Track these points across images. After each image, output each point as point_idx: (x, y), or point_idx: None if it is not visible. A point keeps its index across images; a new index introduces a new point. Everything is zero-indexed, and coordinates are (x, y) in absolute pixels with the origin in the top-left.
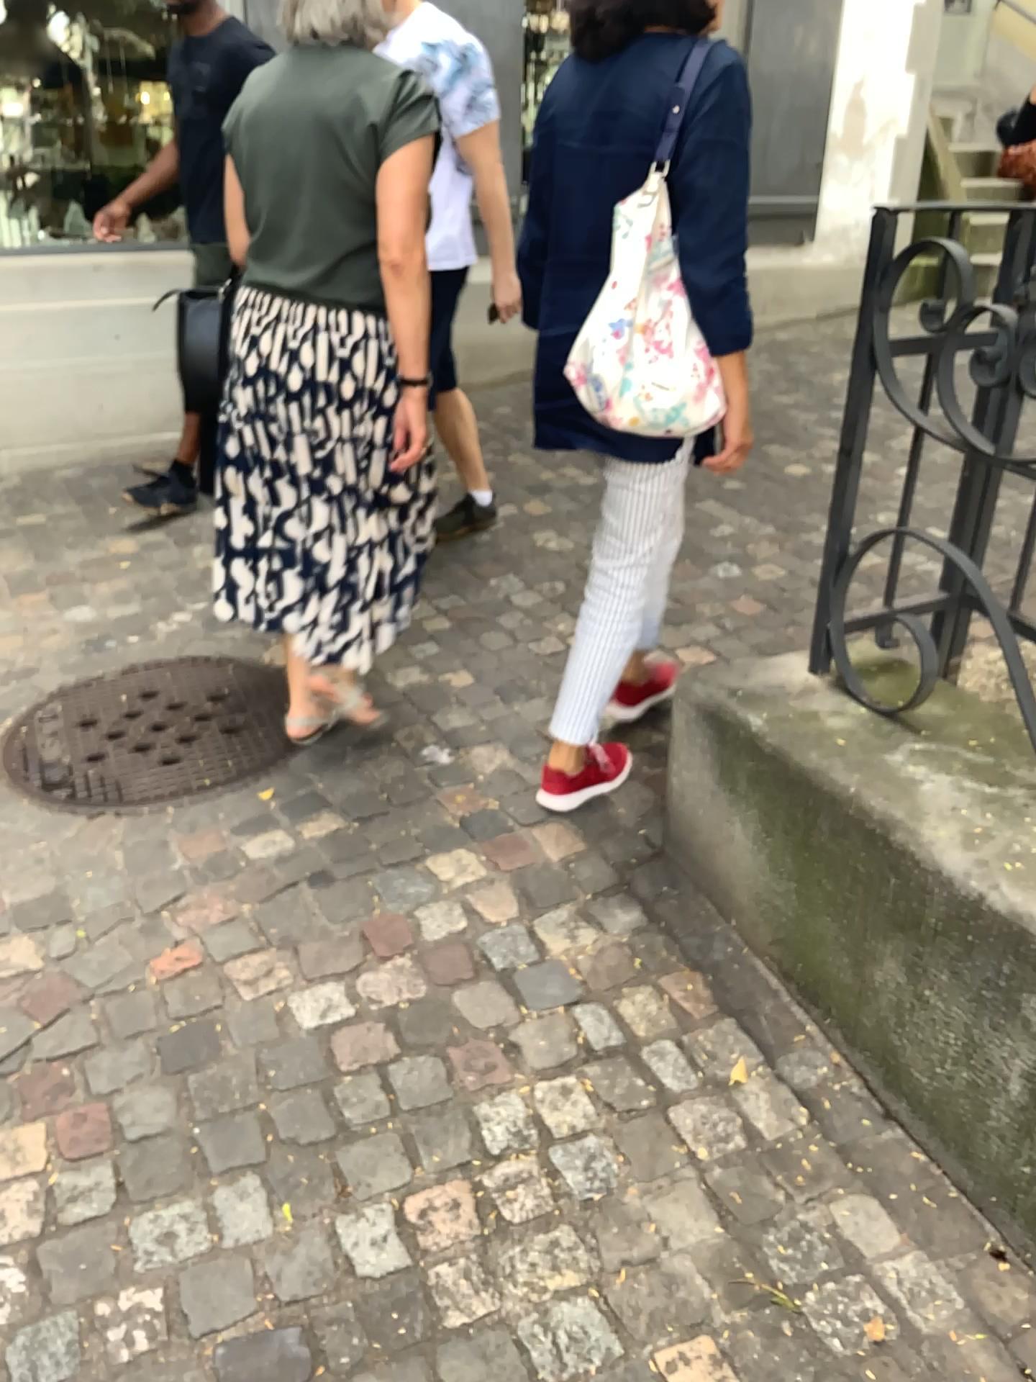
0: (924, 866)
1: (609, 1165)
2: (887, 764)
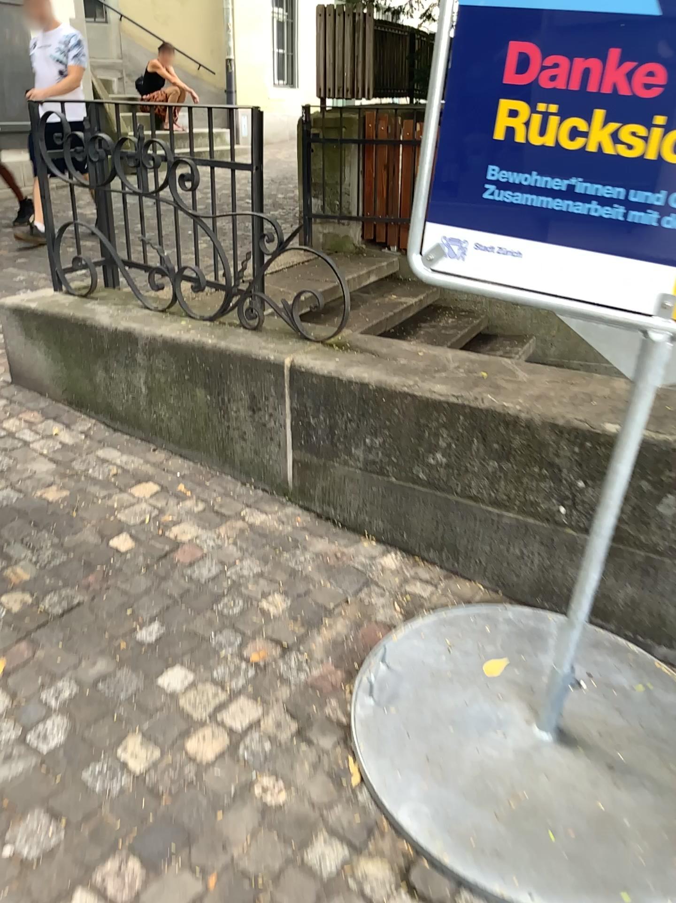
0: (98, 326)
1: (10, 461)
2: (85, 307)
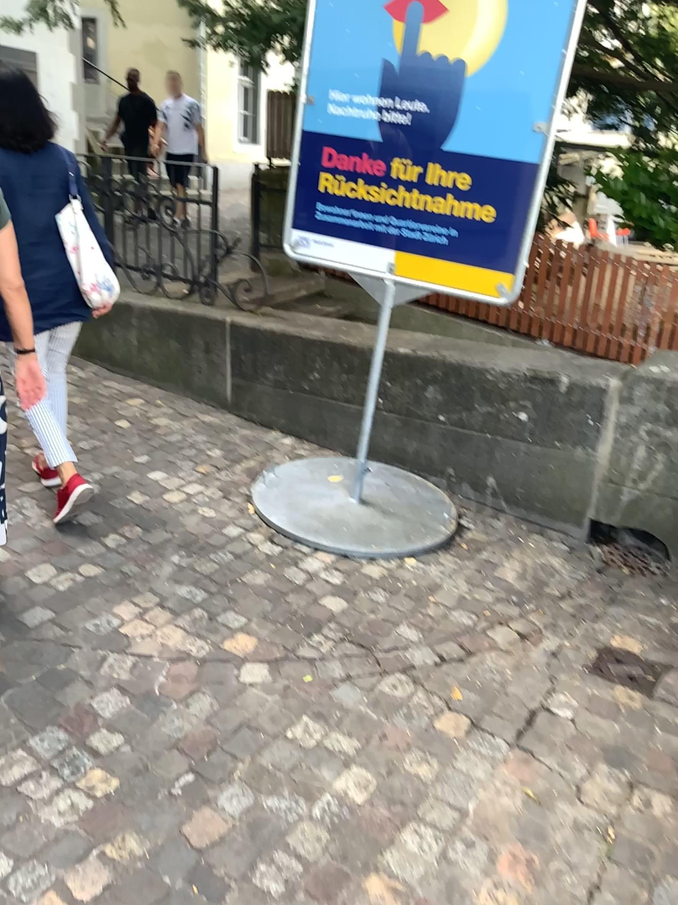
0: None
1: None
2: None
